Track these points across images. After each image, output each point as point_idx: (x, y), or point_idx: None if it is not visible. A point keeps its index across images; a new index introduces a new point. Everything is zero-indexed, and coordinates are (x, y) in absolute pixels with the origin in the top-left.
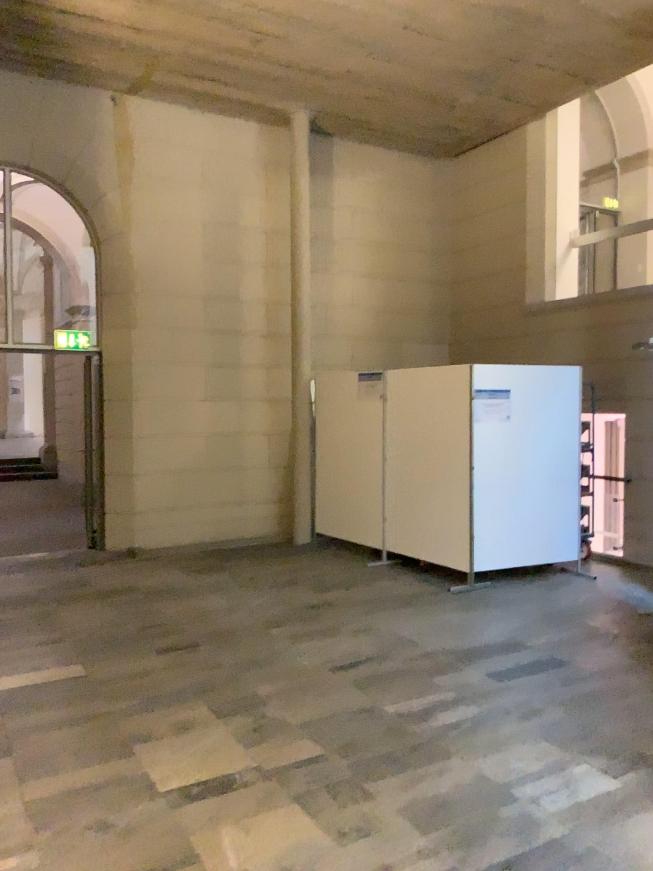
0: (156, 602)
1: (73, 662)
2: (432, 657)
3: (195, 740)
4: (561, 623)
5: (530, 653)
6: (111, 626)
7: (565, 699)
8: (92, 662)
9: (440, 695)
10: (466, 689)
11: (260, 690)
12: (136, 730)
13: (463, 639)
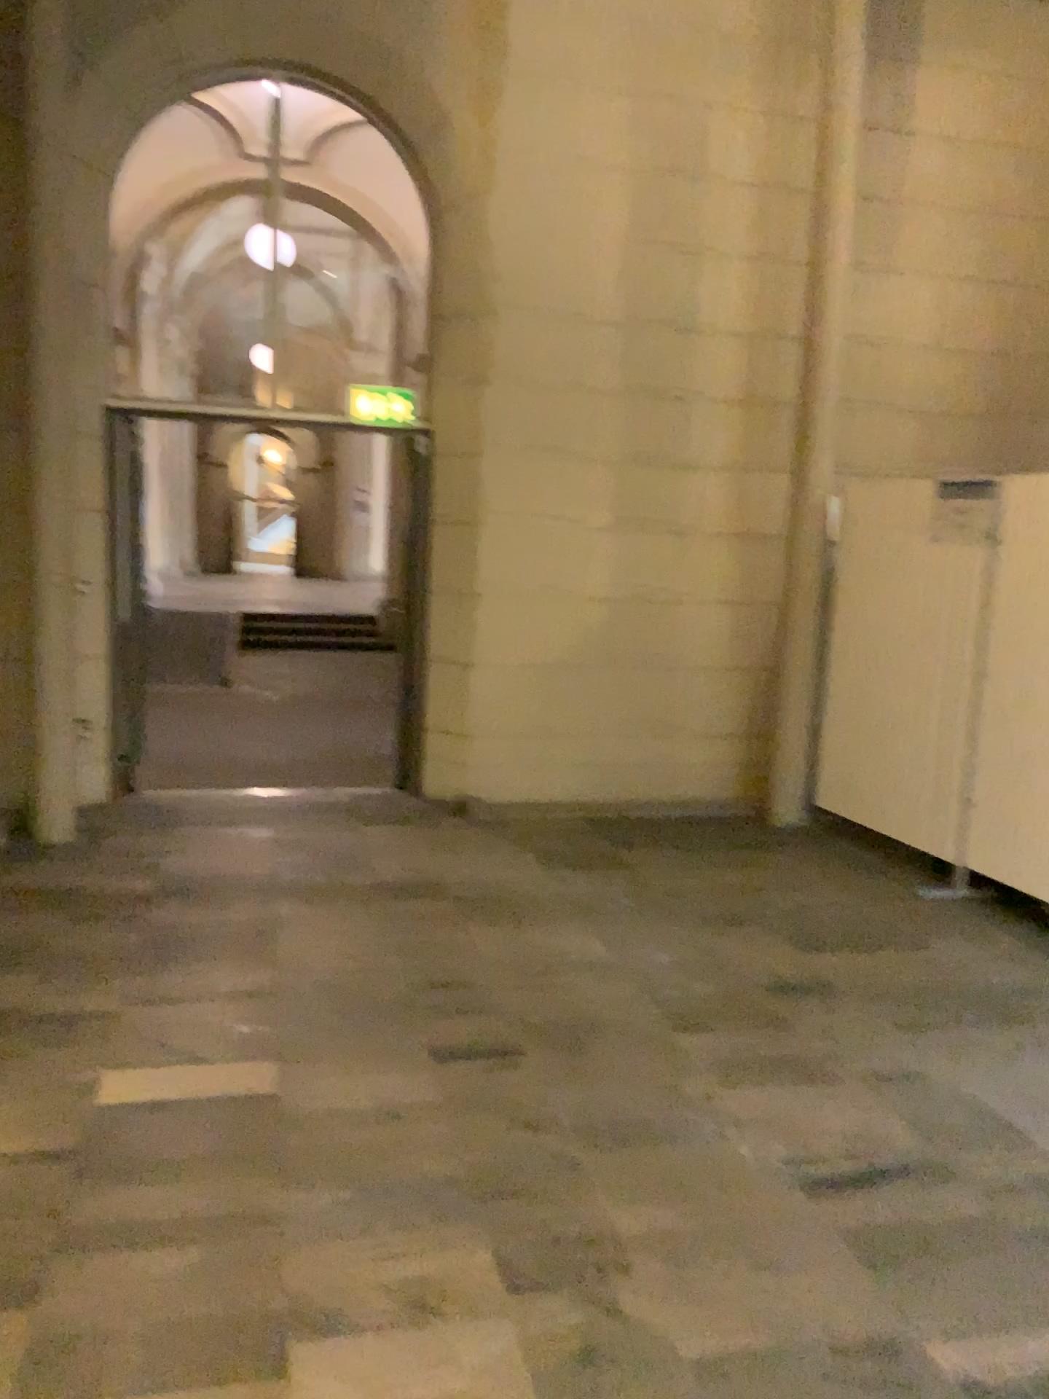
0: (468, 929)
1: (262, 1056)
2: None
3: (434, 1361)
4: None
5: None
6: (365, 975)
7: None
8: (299, 1064)
9: None
10: None
11: (625, 1215)
12: (311, 1293)
13: None
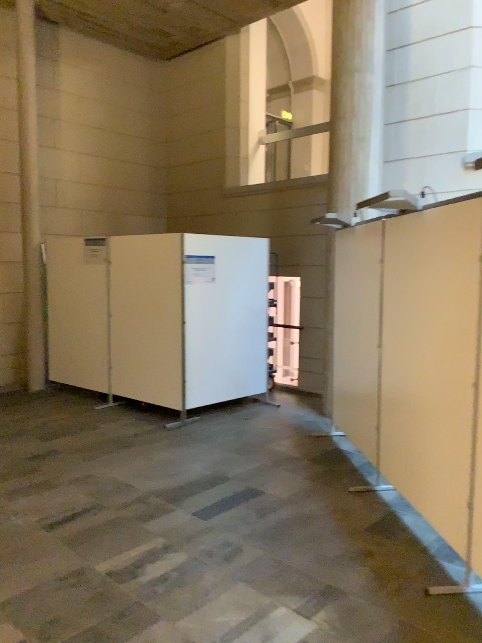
0: None
1: None
2: (142, 500)
3: None
4: (253, 453)
5: (228, 486)
6: None
7: (258, 534)
8: None
9: (147, 544)
10: (170, 533)
11: None
12: None
13: (171, 476)
